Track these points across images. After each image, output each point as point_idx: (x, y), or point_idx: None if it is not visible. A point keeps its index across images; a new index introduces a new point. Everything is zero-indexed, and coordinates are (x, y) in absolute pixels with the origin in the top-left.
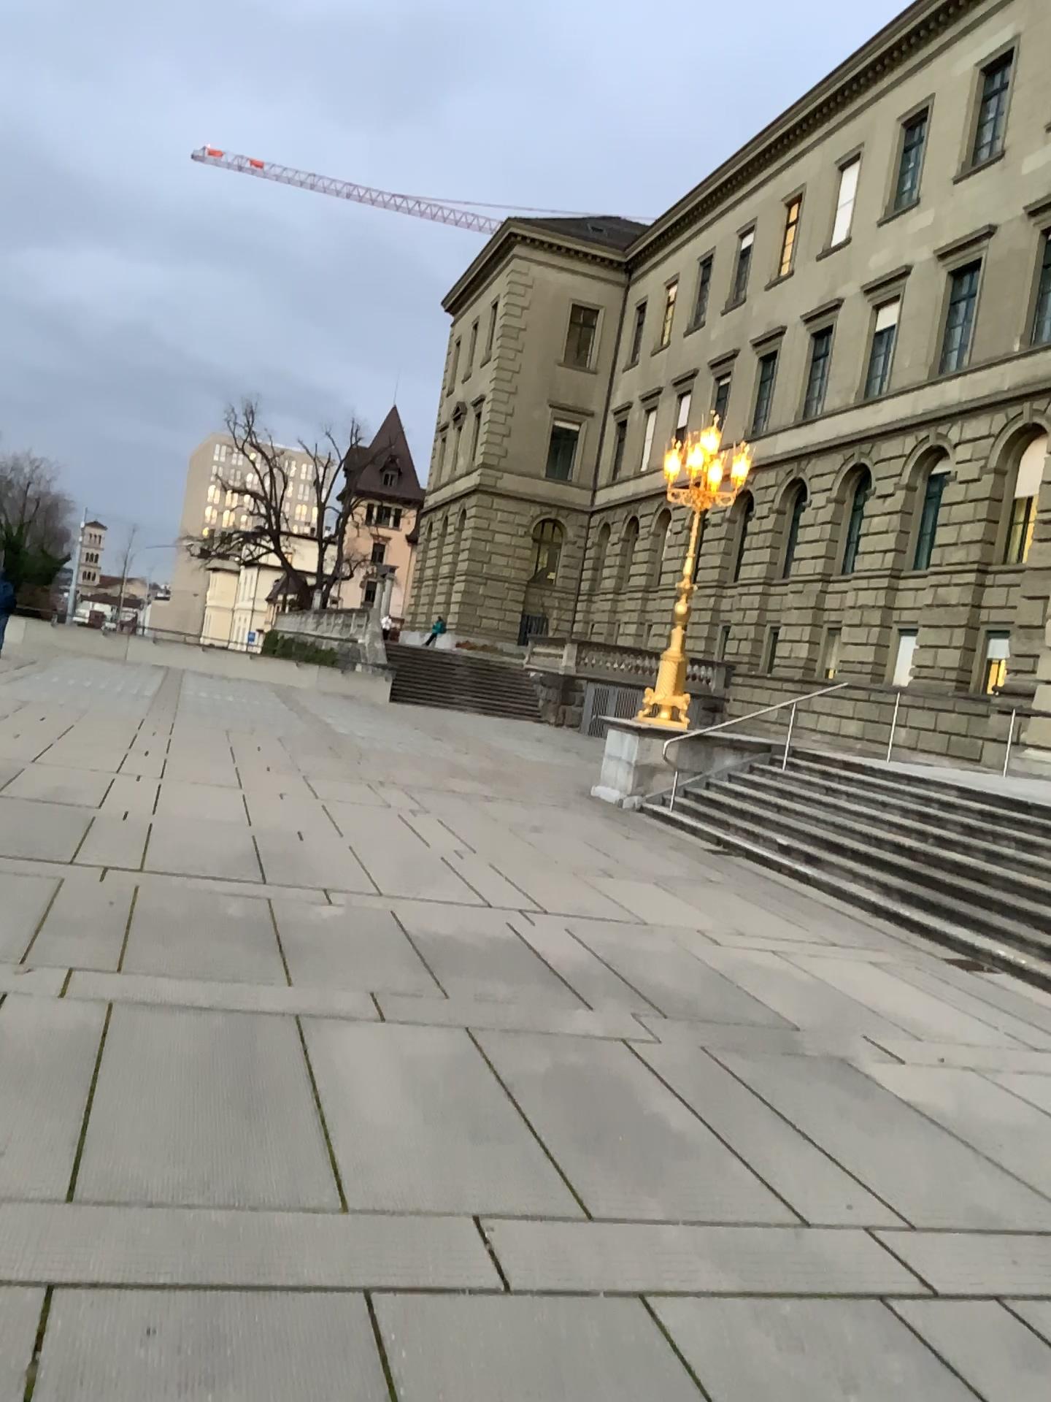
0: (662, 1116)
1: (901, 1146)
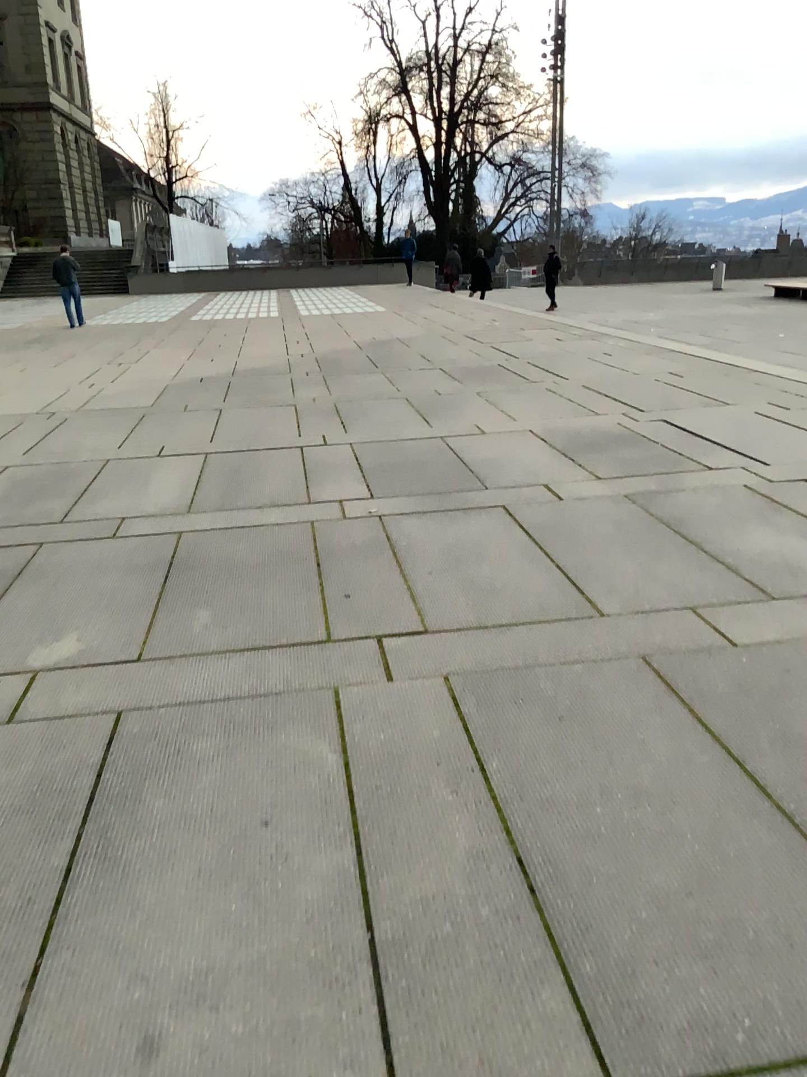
0: None
1: None
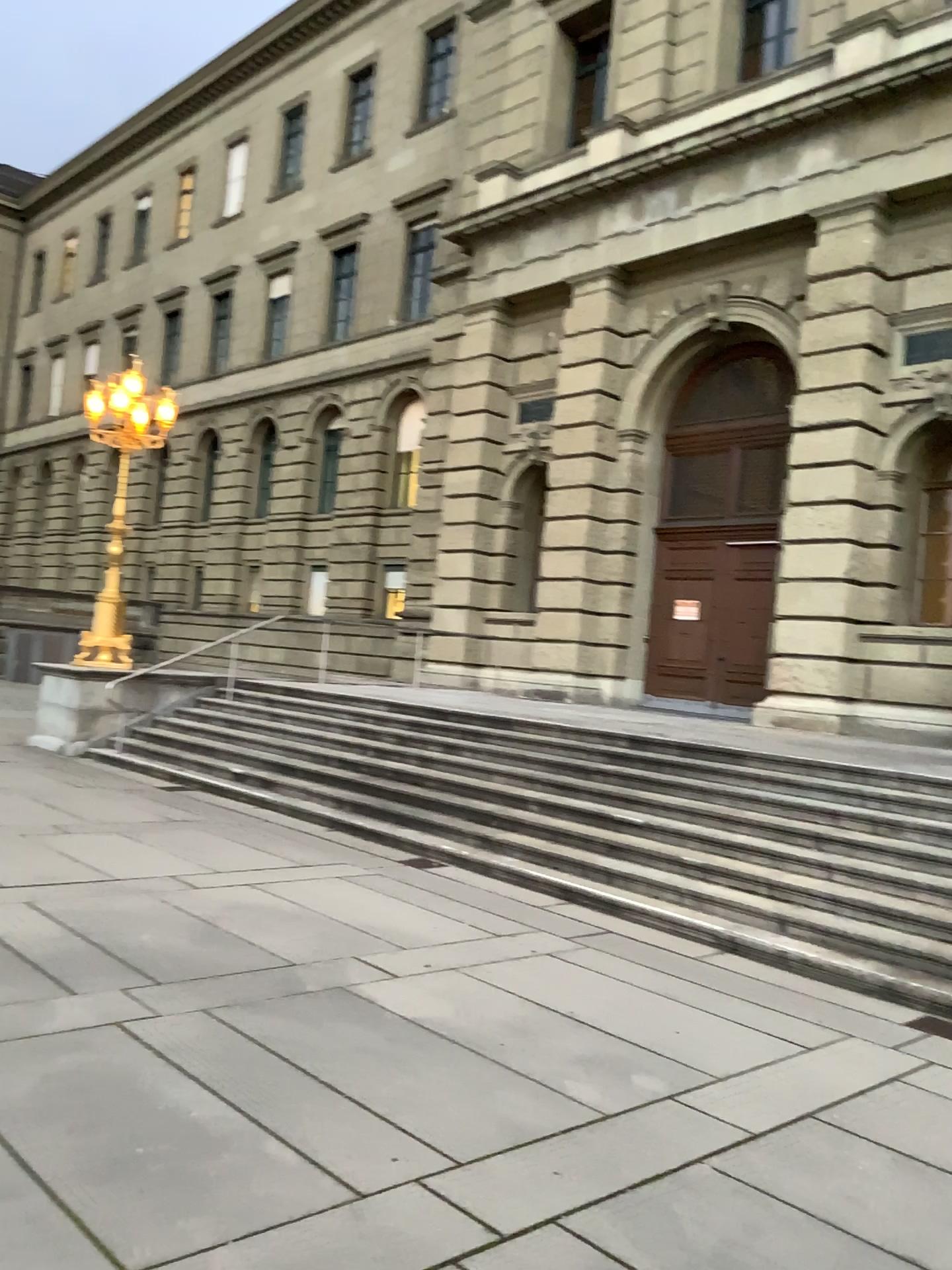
0: (188, 1106)
1: (426, 1070)
